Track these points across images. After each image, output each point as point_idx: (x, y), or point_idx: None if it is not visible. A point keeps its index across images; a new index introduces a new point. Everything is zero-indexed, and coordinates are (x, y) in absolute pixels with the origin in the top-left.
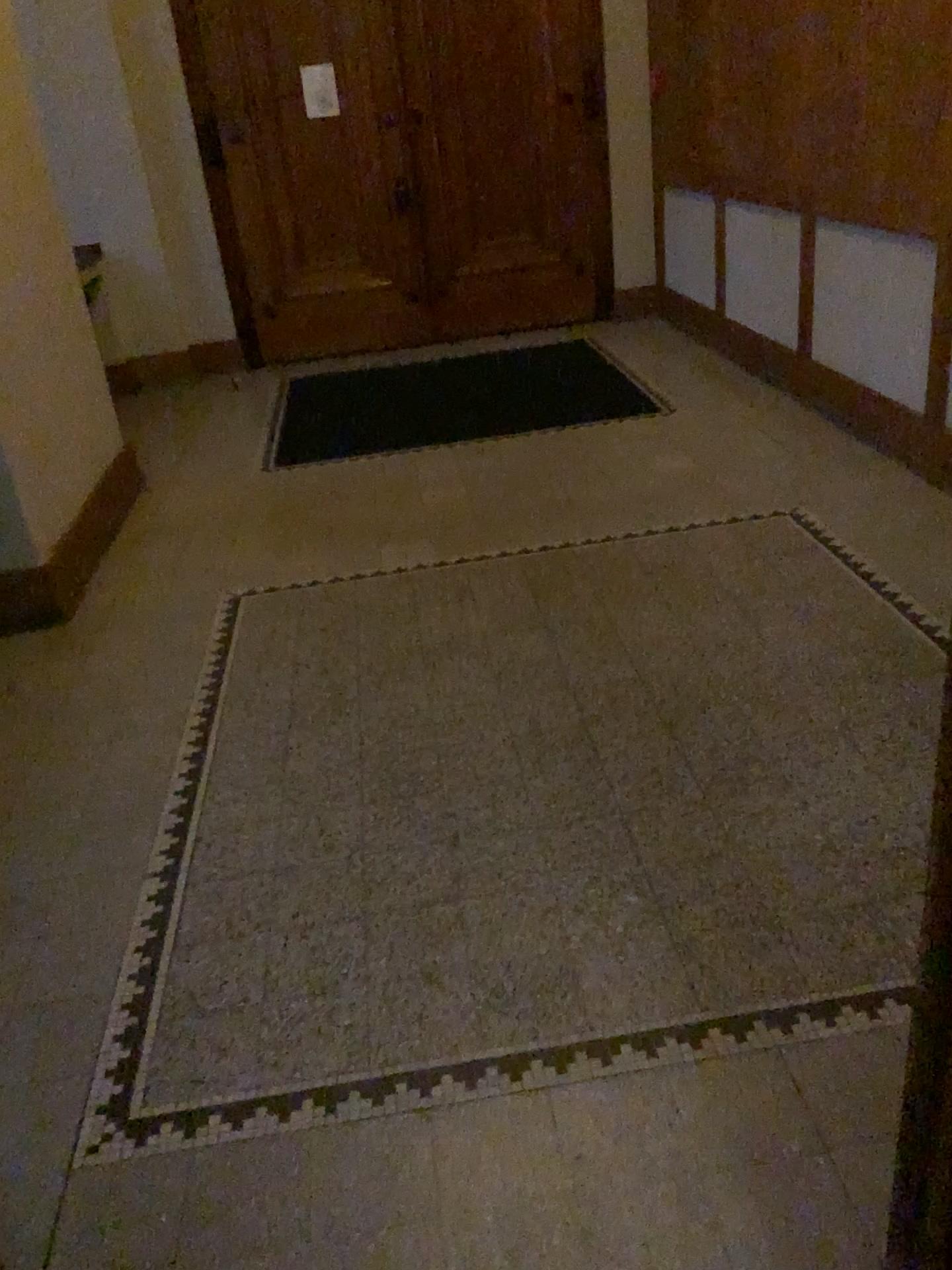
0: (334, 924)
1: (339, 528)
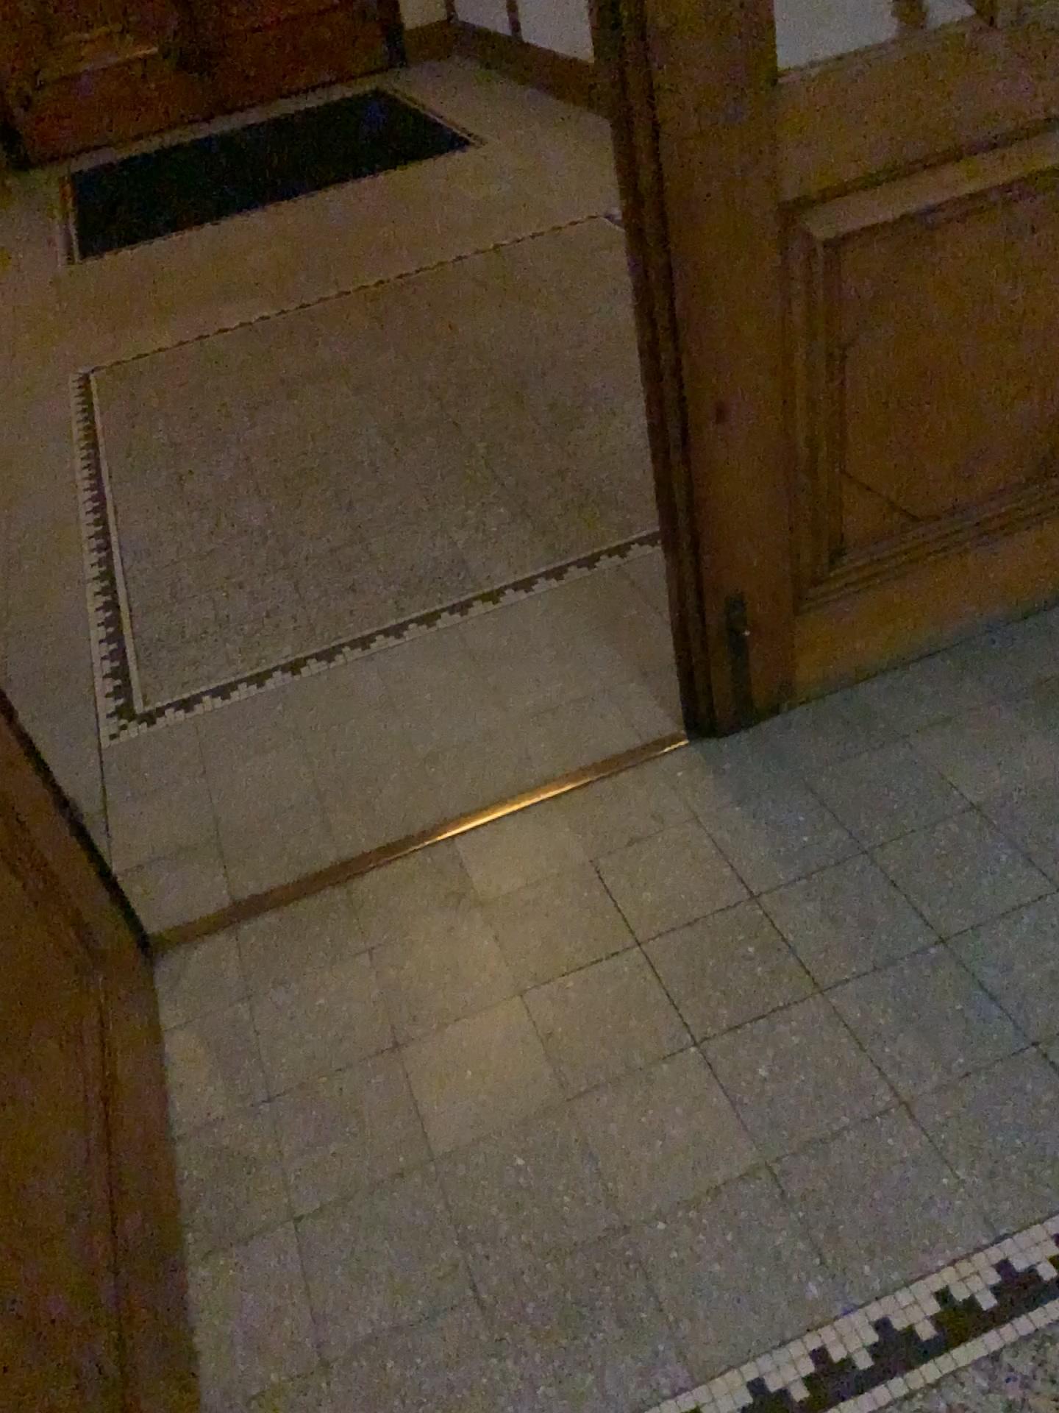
0: (264, 577)
1: (177, 309)
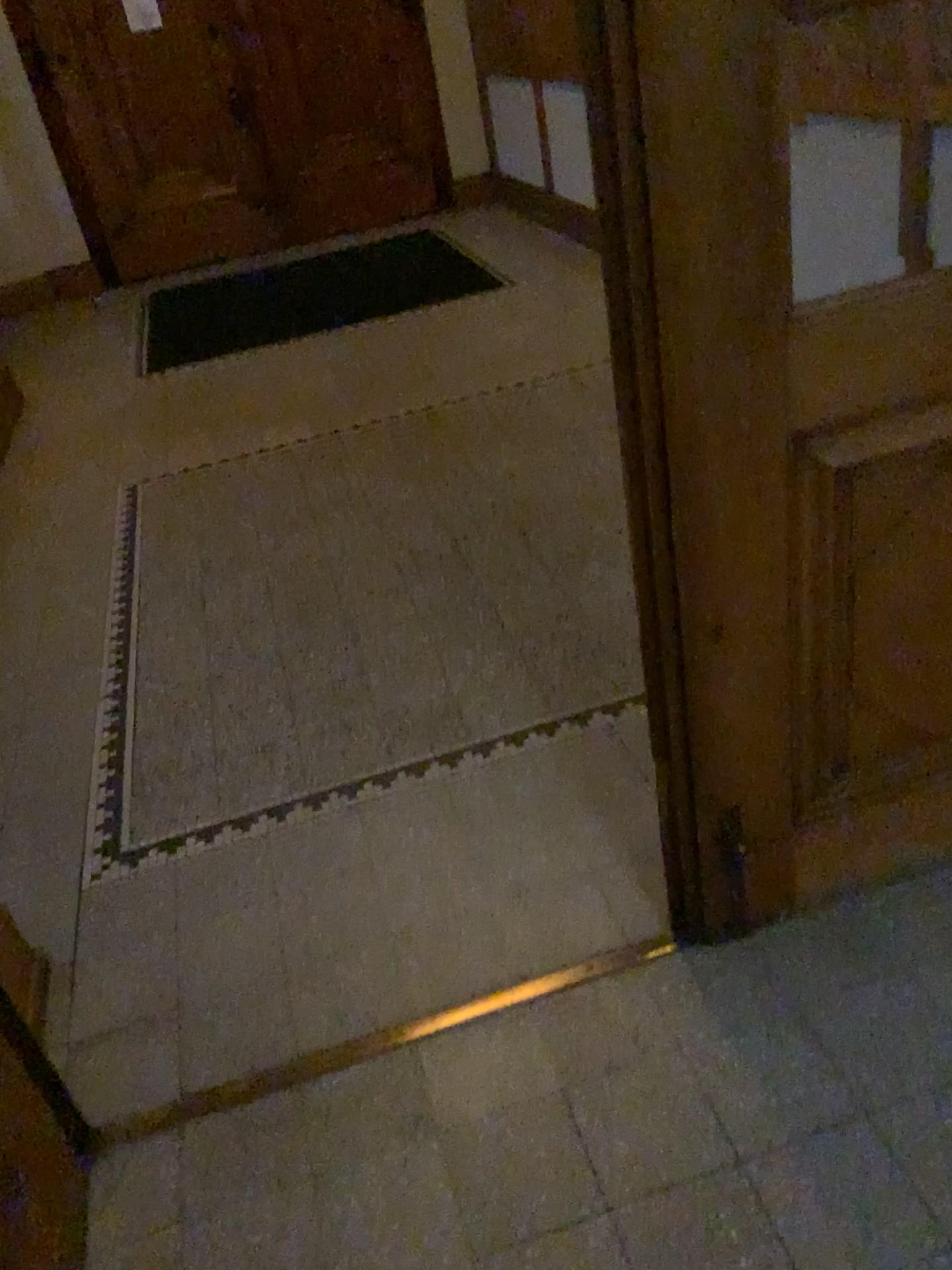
0: (264, 707)
1: (222, 421)
